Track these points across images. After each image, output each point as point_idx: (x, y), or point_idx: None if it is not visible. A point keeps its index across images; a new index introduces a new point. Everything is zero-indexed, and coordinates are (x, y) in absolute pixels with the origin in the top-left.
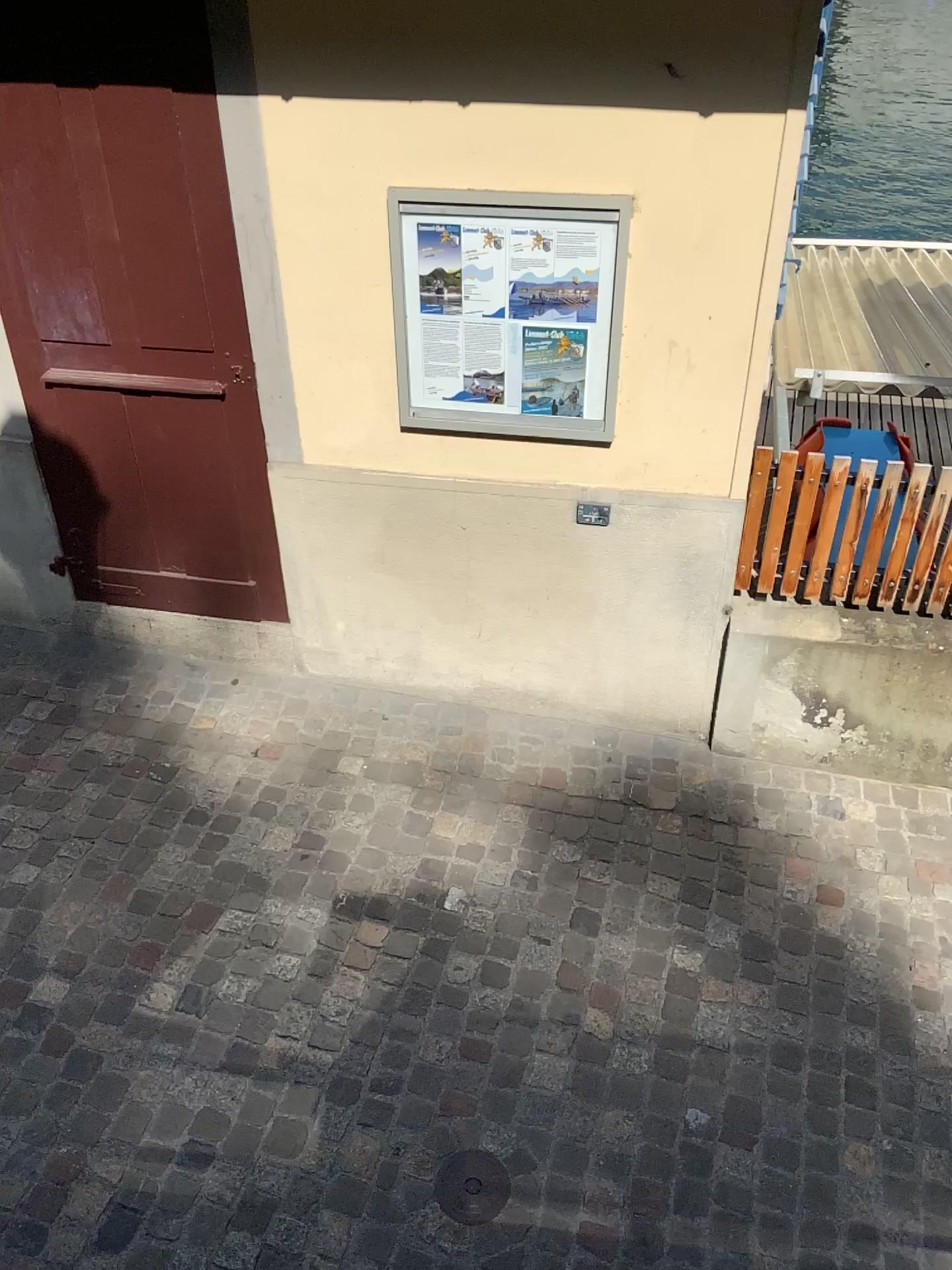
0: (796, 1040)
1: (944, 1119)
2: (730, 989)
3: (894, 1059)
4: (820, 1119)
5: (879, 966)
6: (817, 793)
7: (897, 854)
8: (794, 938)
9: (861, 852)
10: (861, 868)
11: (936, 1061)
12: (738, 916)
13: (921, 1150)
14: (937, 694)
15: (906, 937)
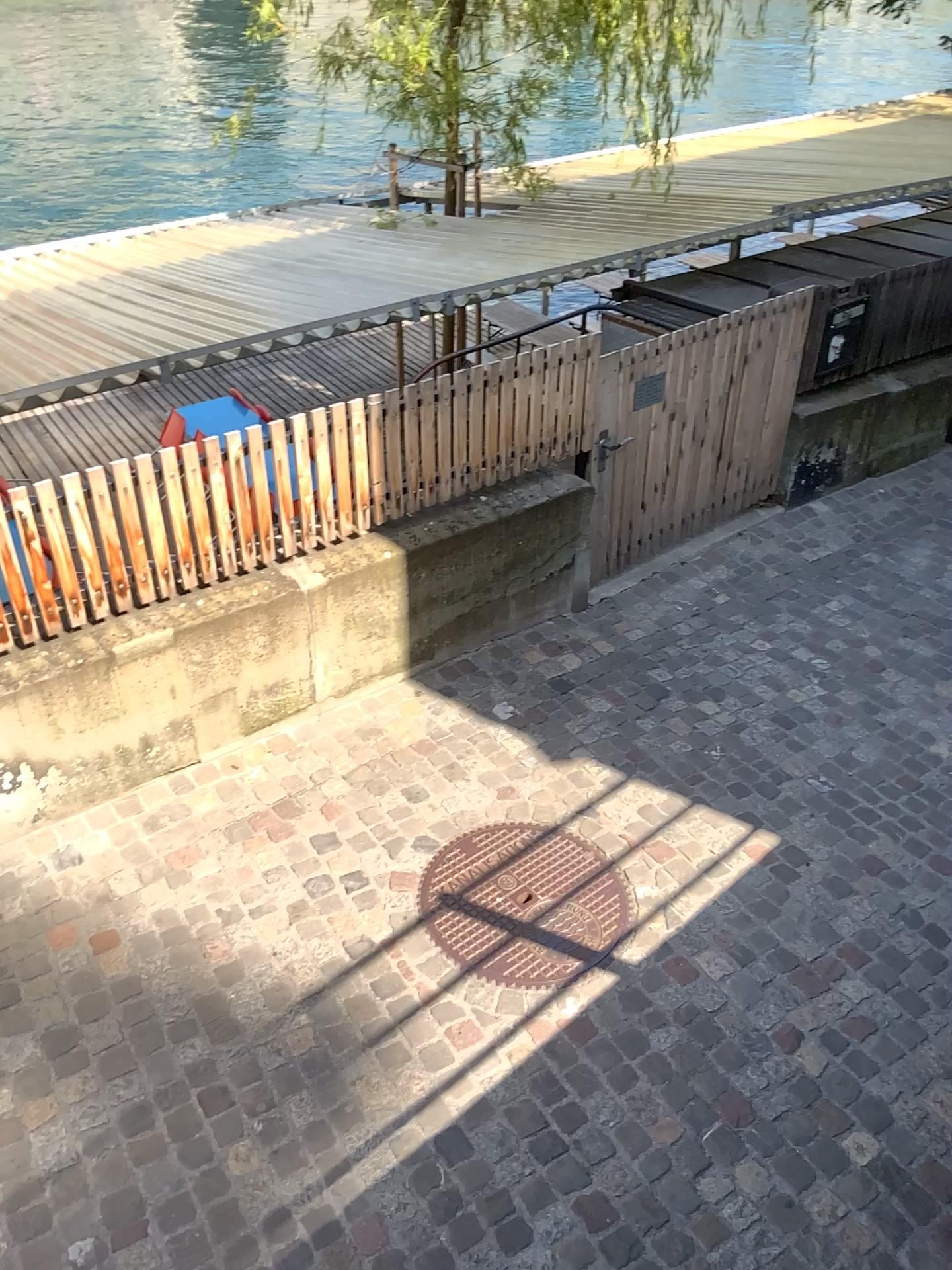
0: (143, 1096)
1: (295, 1060)
2: (57, 1099)
3: (233, 1043)
4: (199, 1148)
5: (181, 971)
6: (48, 852)
7: (148, 861)
8: (94, 1003)
9: (116, 881)
10: (123, 894)
11: (266, 1017)
12: (30, 1022)
13: (290, 1101)
14: (103, 701)
15: (191, 929)
